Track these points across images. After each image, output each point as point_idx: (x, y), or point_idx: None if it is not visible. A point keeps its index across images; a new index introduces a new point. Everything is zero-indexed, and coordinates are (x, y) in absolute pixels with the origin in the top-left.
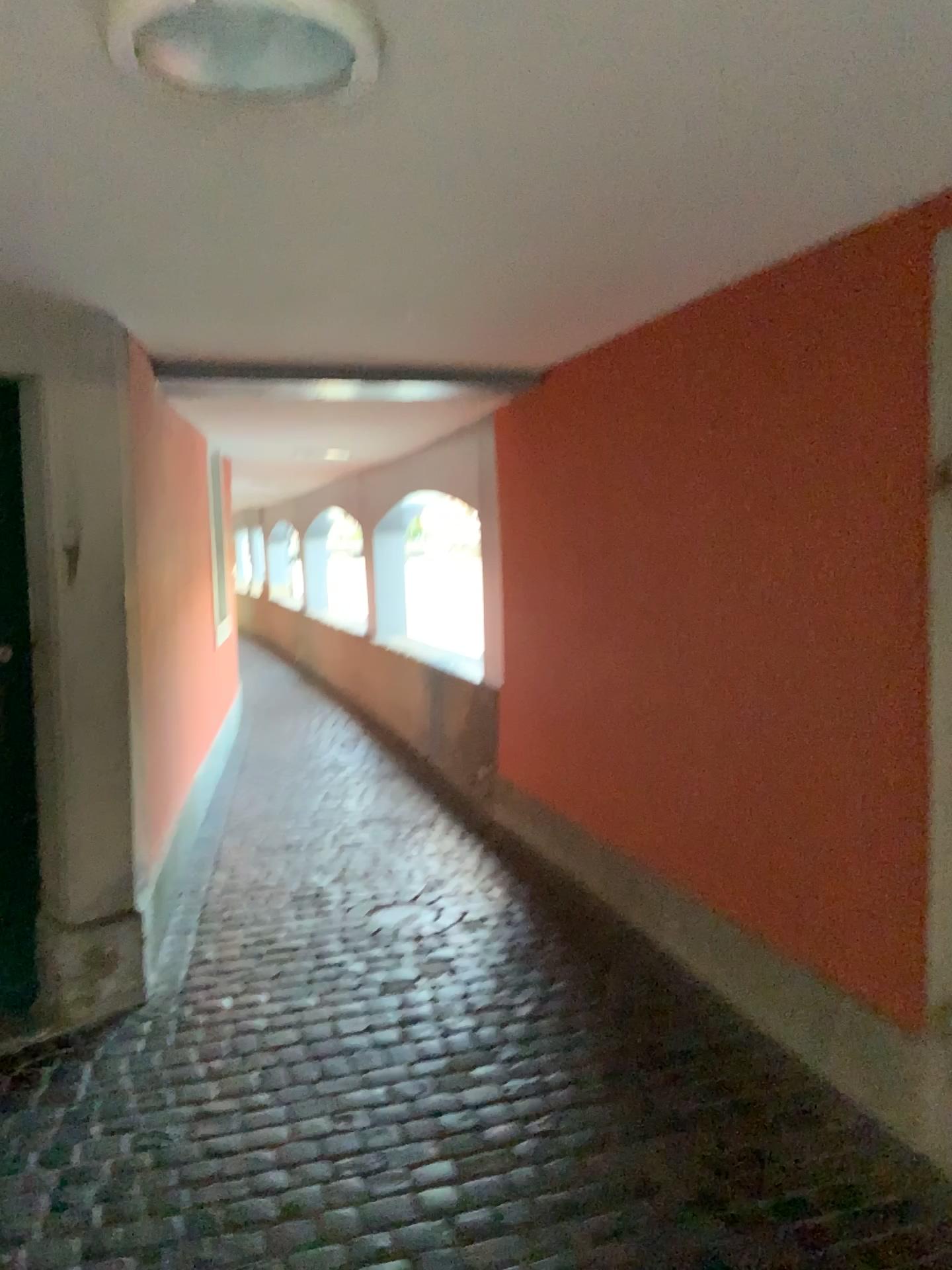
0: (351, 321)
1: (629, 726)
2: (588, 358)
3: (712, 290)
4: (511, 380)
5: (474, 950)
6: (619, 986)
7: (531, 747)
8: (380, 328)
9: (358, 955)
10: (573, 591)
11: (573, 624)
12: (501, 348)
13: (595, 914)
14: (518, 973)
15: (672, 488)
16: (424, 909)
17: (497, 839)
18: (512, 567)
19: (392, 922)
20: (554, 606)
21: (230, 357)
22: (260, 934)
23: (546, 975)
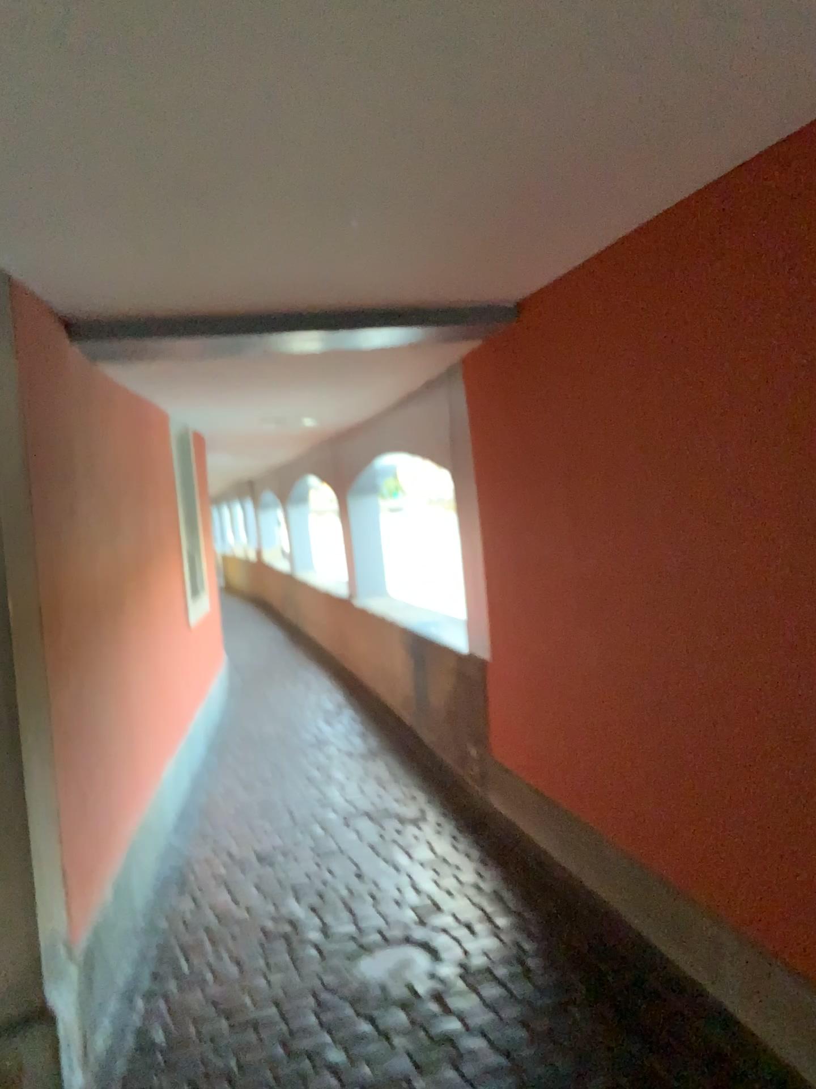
0: (276, 238)
1: (654, 721)
2: (571, 283)
3: (753, 150)
4: (480, 318)
5: (483, 1022)
6: (679, 1083)
7: (528, 731)
8: (316, 250)
9: (338, 1035)
10: (568, 555)
11: (571, 594)
12: (468, 273)
13: (627, 951)
14: (544, 1064)
15: (698, 425)
16: (418, 951)
17: (496, 836)
18: (492, 530)
19: (379, 974)
20: (545, 574)
21: (145, 307)
22: (219, 1001)
23: (580, 1066)
